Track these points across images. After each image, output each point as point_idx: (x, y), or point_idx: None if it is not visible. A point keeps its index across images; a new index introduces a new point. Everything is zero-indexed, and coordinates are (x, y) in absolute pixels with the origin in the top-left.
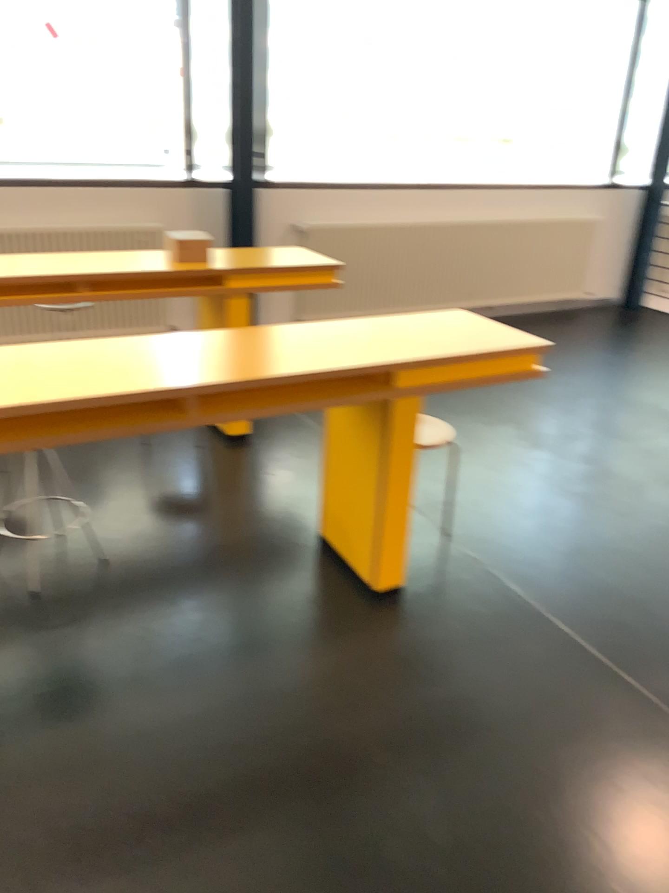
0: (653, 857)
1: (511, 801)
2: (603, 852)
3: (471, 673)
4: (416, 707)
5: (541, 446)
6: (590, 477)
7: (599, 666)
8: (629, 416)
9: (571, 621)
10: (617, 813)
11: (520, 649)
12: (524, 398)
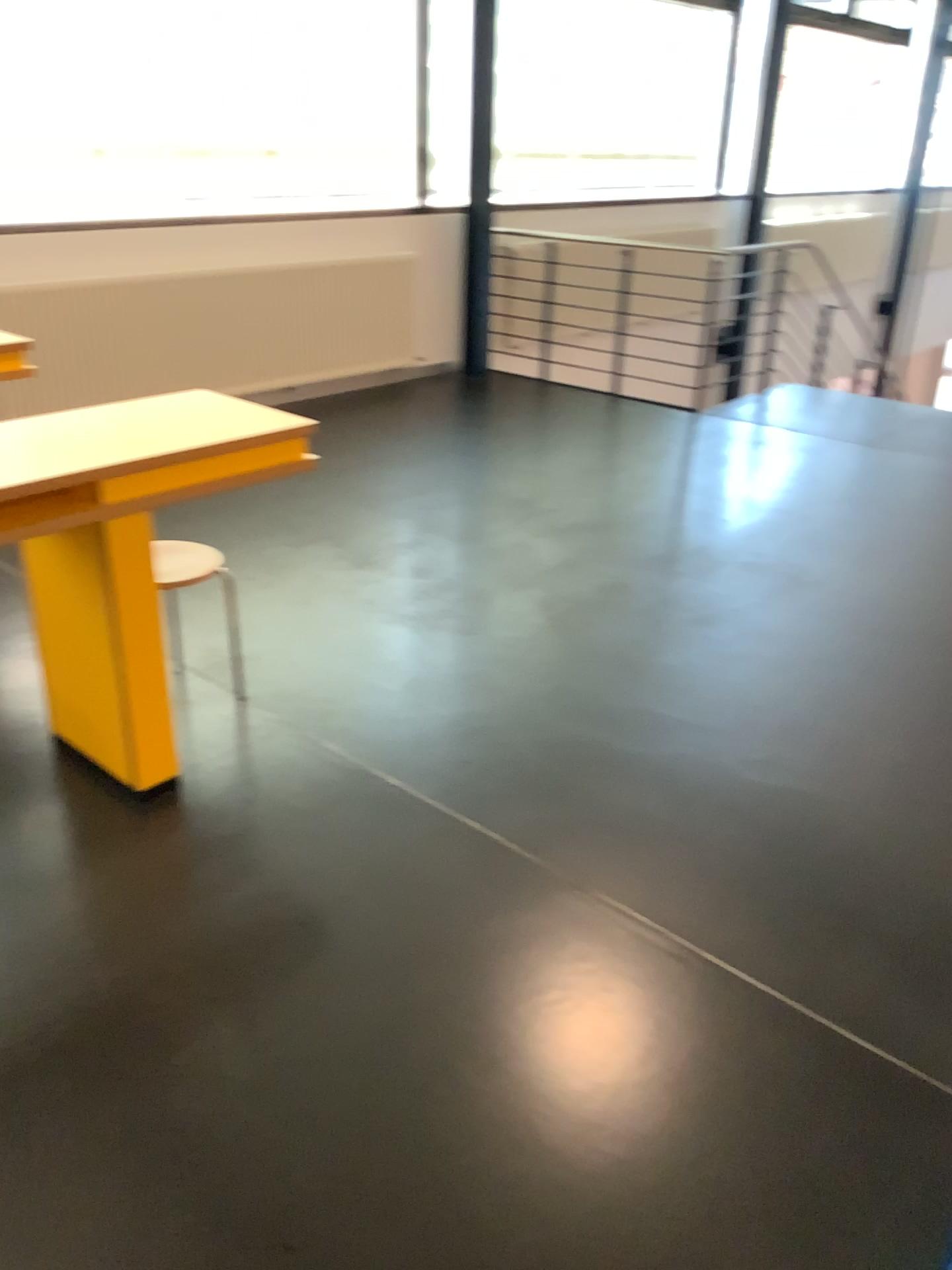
0: (492, 1005)
1: (327, 992)
2: (436, 1016)
3: (274, 858)
4: (202, 915)
5: (365, 561)
6: (427, 592)
7: (435, 812)
8: (477, 509)
9: (401, 768)
10: (452, 970)
11: (337, 814)
12: (343, 504)
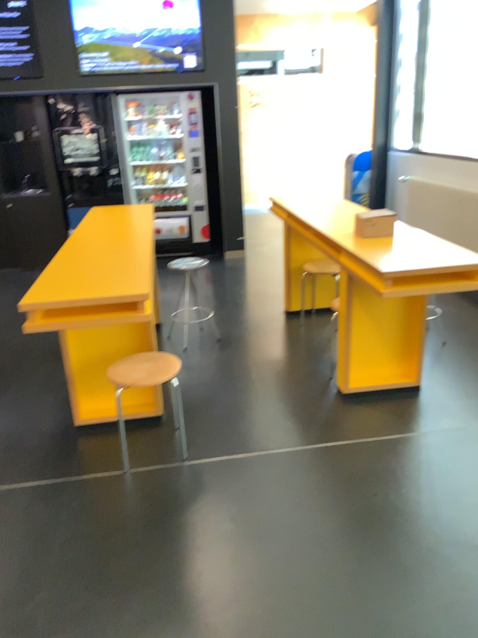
0: None
1: None
2: None
3: None
4: None
5: None
6: None
7: None
8: None
9: None
10: None
11: None
12: None
